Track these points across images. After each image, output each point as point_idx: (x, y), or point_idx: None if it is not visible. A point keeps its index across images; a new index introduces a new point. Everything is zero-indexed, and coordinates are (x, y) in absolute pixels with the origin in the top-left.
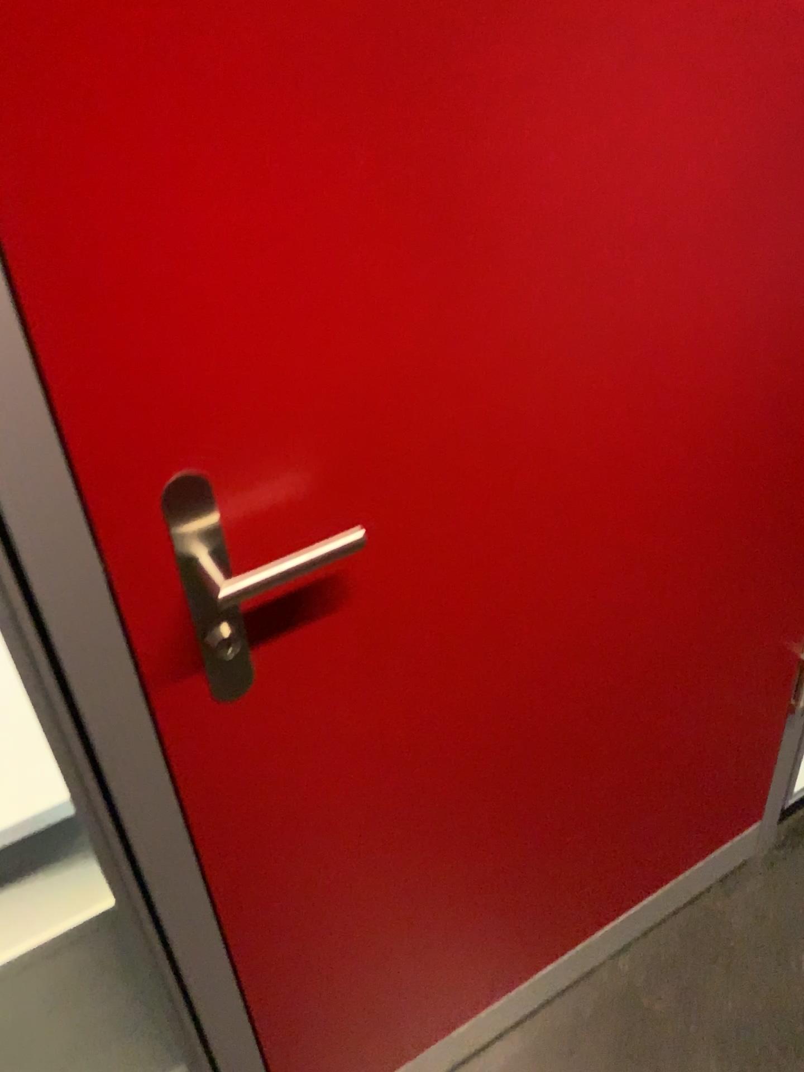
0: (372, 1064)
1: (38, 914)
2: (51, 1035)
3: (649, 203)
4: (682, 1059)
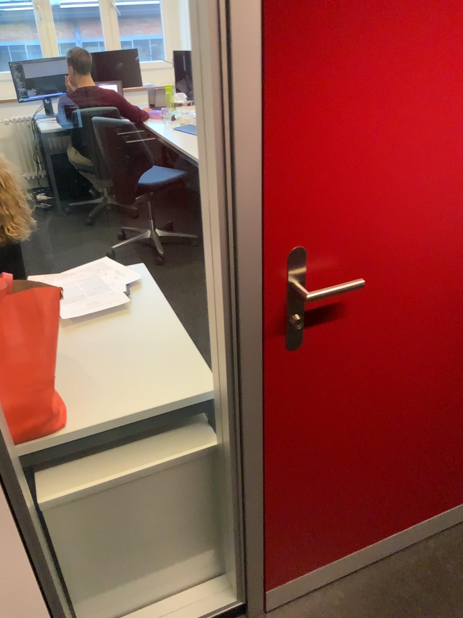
0: (307, 558)
1: (180, 447)
2: (175, 505)
3: None
4: (460, 588)
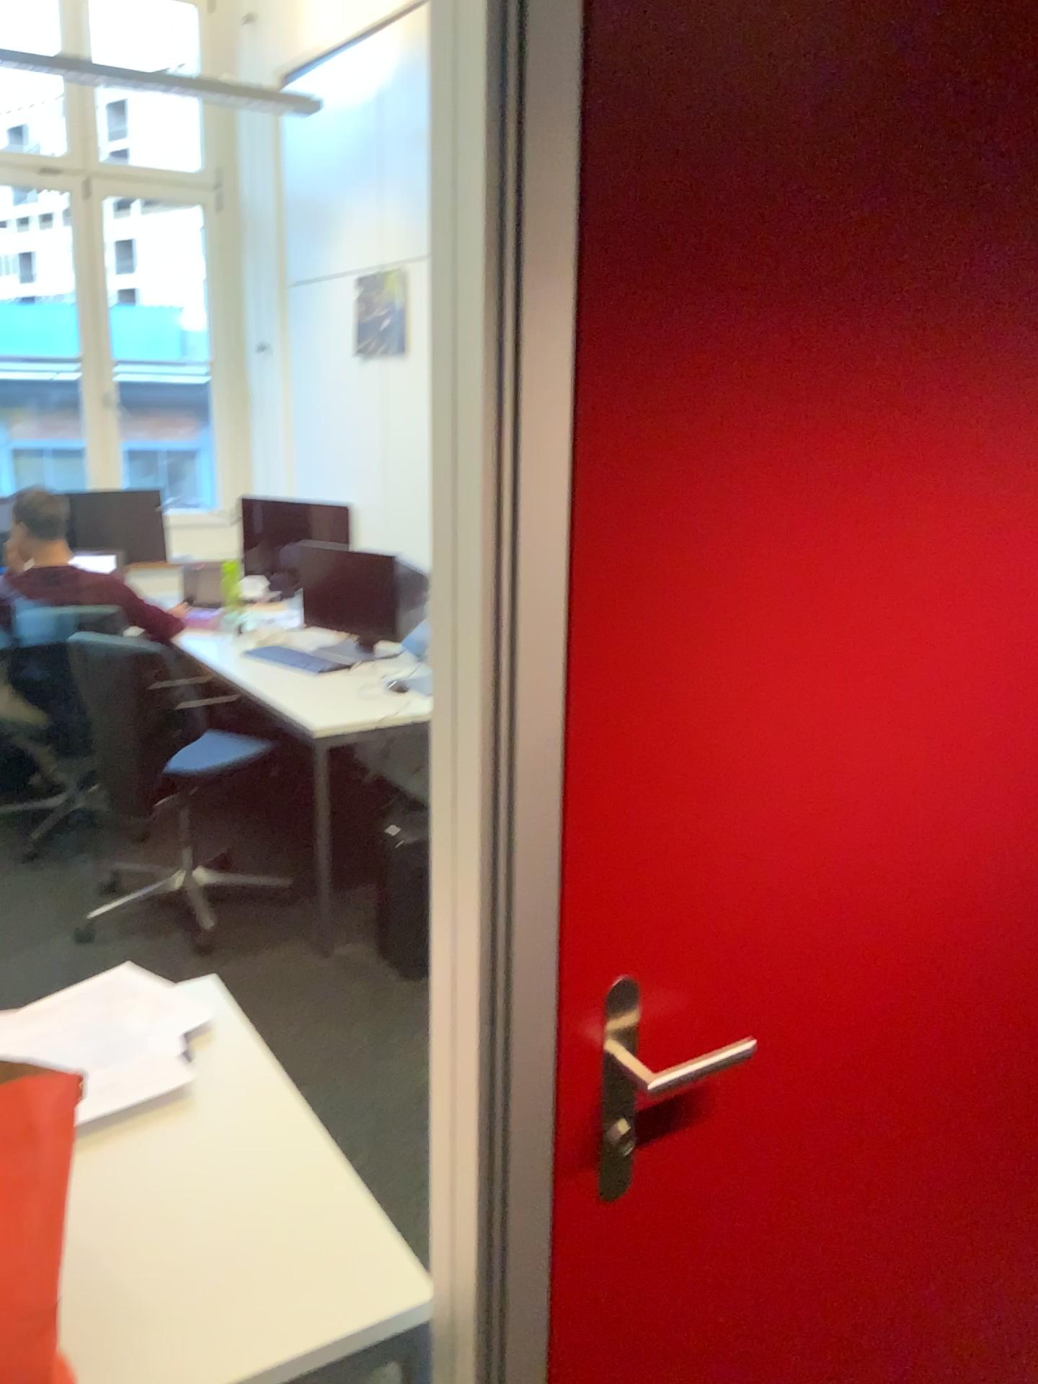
0: None
1: None
2: None
3: (955, 786)
4: None
